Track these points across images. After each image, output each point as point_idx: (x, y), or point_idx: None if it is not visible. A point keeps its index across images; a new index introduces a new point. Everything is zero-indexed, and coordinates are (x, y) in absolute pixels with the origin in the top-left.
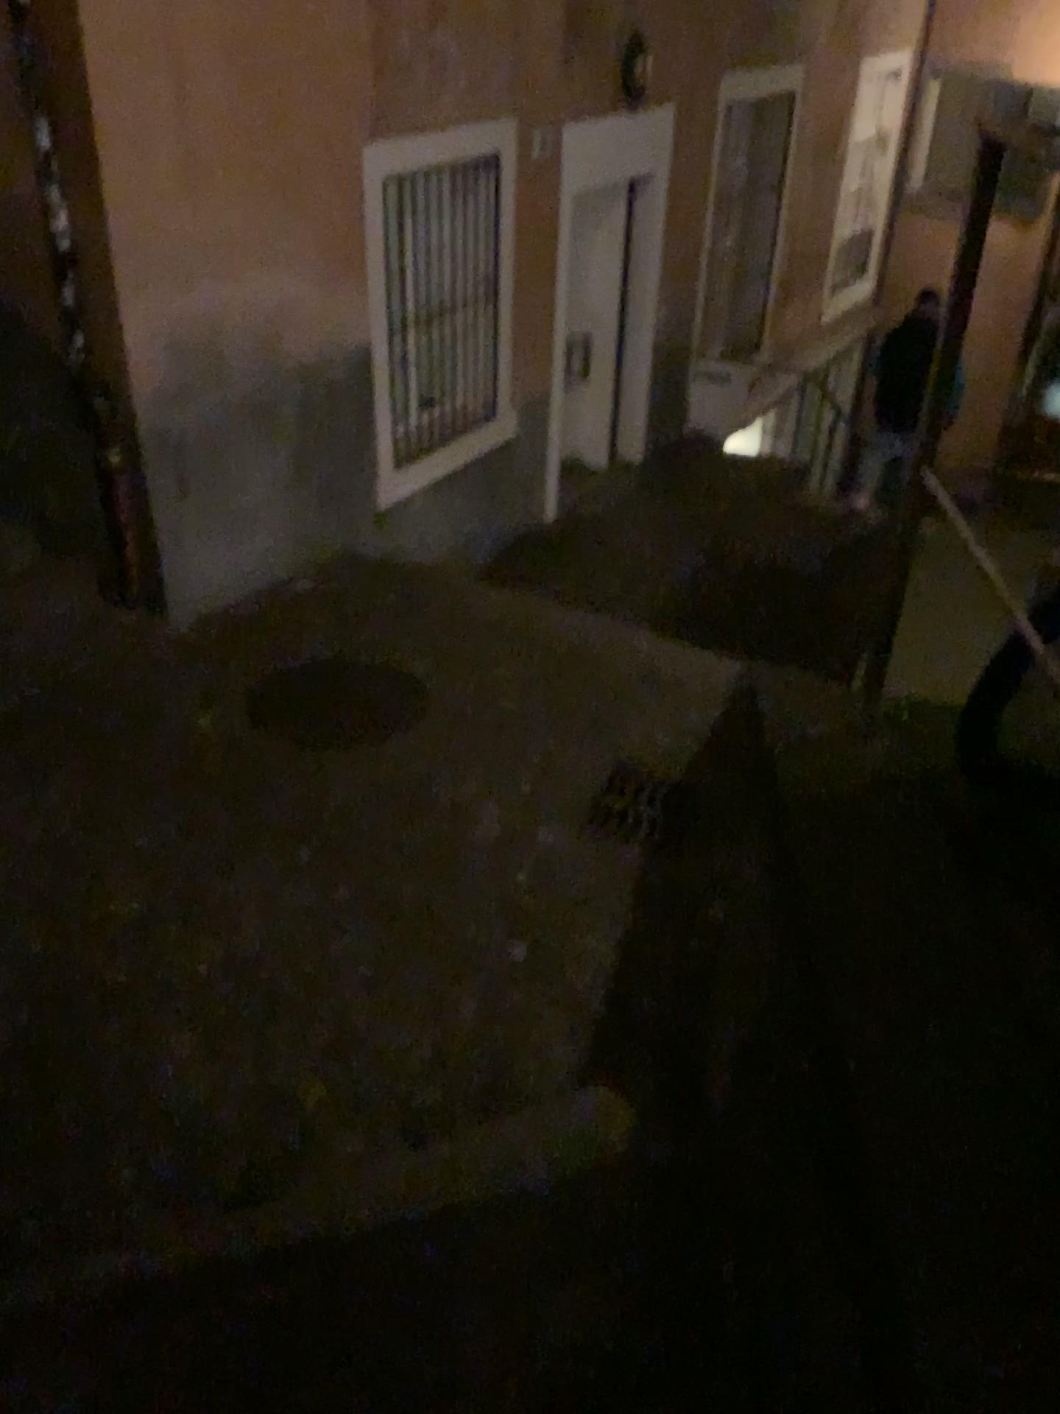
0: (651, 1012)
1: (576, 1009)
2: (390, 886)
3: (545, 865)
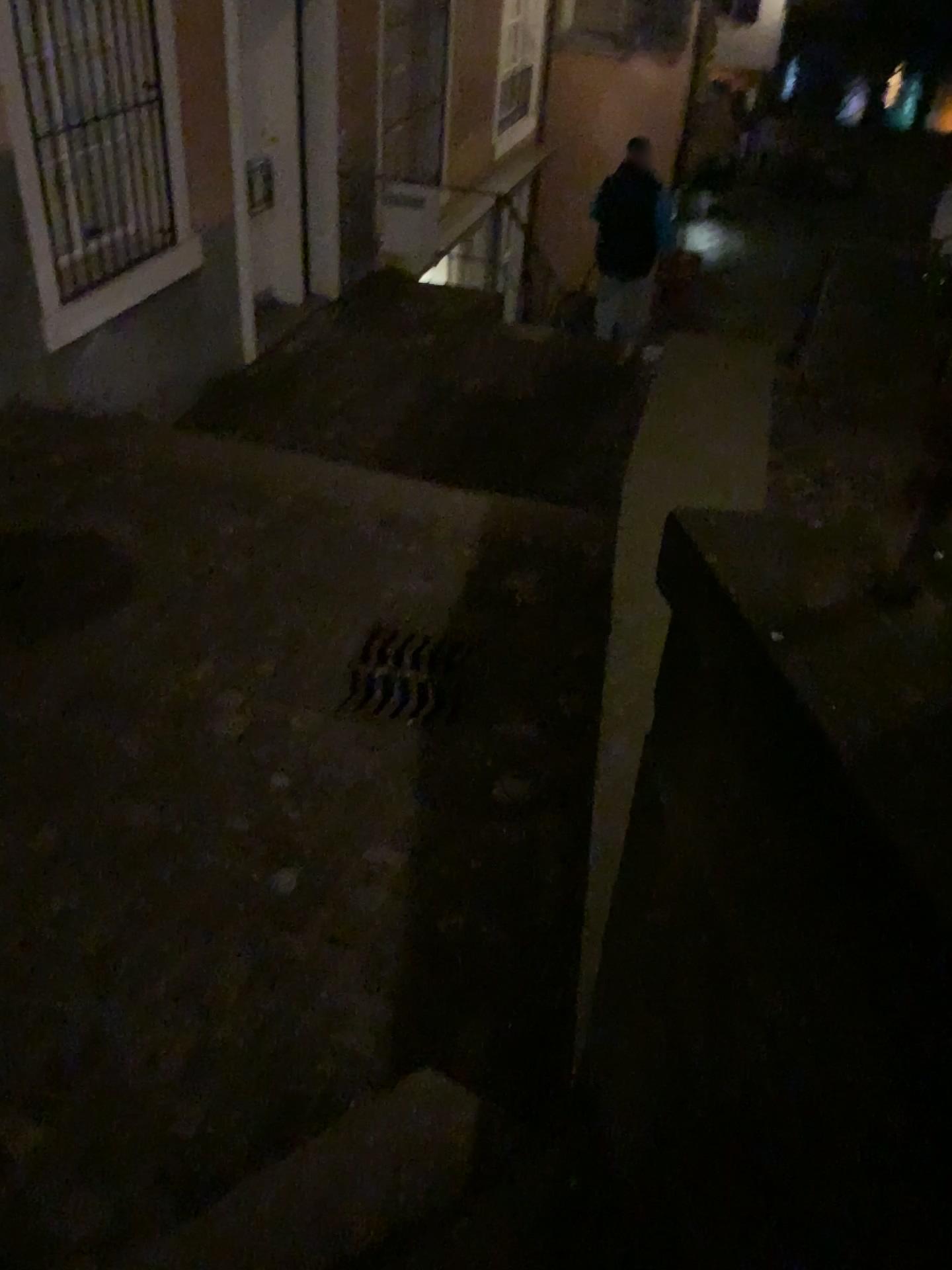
0: (461, 933)
1: (370, 947)
2: (112, 817)
3: (303, 760)
